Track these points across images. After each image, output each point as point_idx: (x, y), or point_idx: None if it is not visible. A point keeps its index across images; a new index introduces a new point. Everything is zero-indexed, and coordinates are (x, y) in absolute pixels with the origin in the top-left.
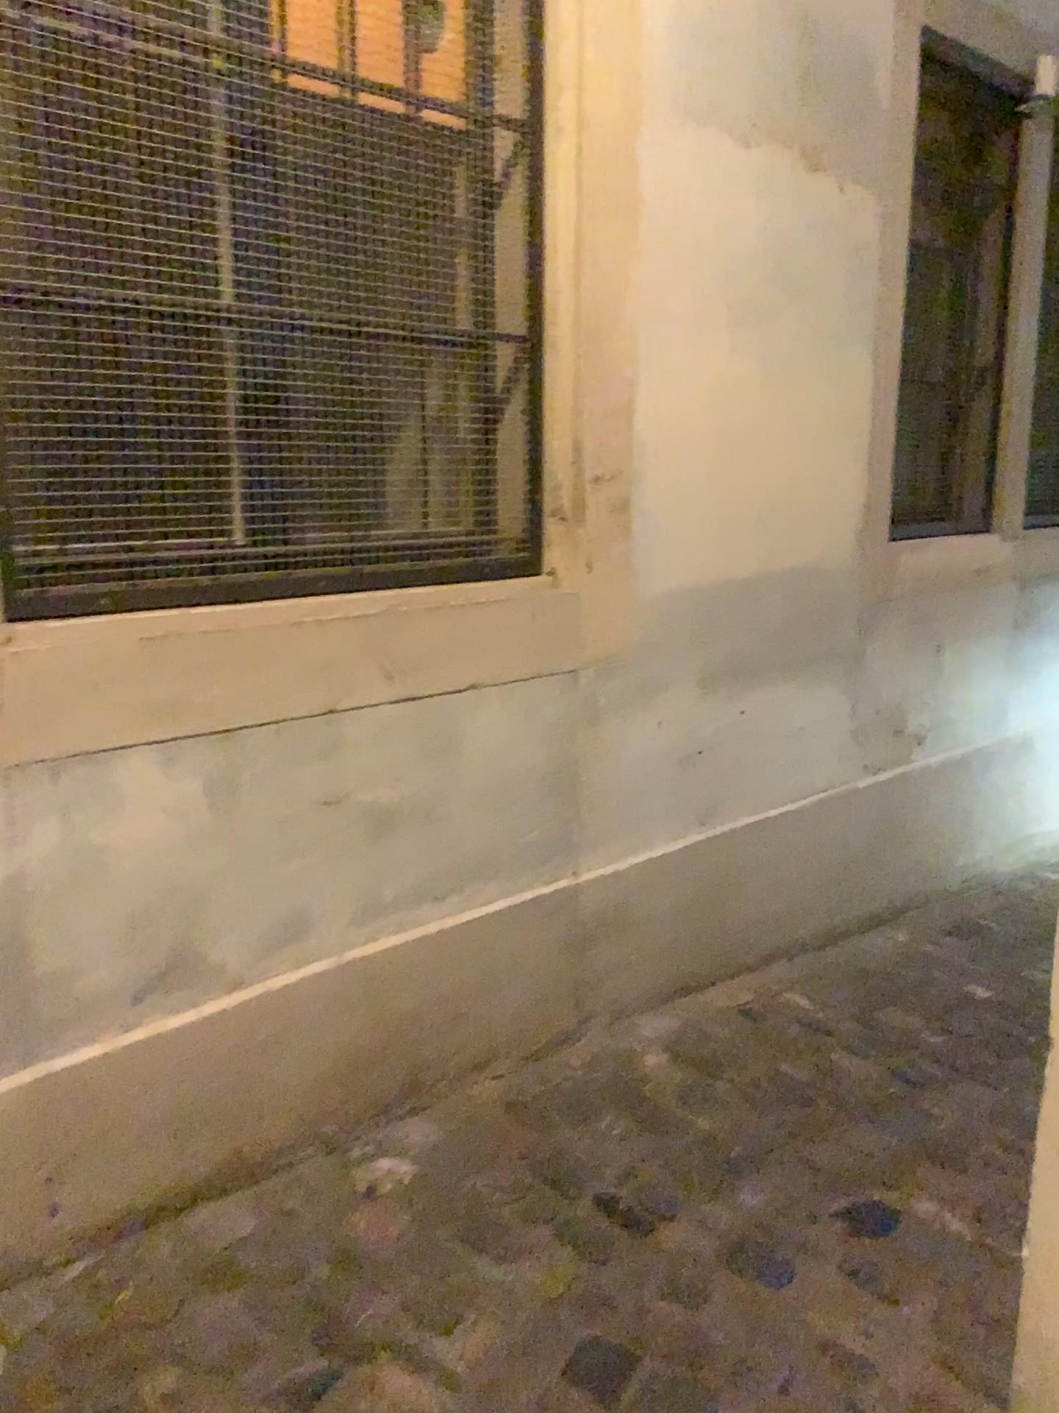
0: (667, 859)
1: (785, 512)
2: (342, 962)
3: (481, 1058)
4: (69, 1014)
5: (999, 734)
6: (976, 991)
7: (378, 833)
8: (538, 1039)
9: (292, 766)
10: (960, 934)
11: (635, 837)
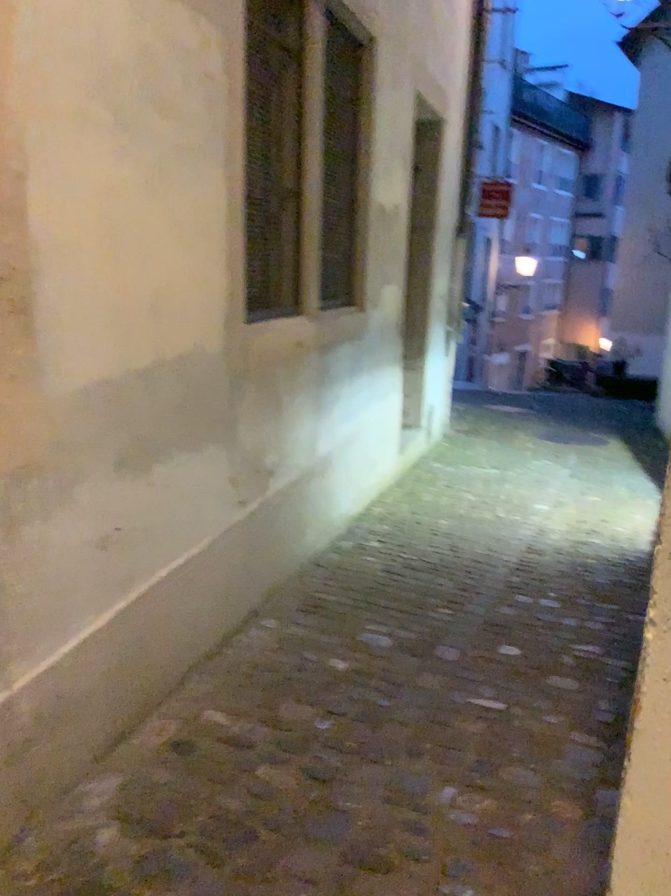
0: (102, 632)
1: (177, 307)
2: None
3: None
4: None
5: (317, 456)
6: (342, 667)
7: None
8: None
9: None
10: (316, 614)
11: (71, 624)
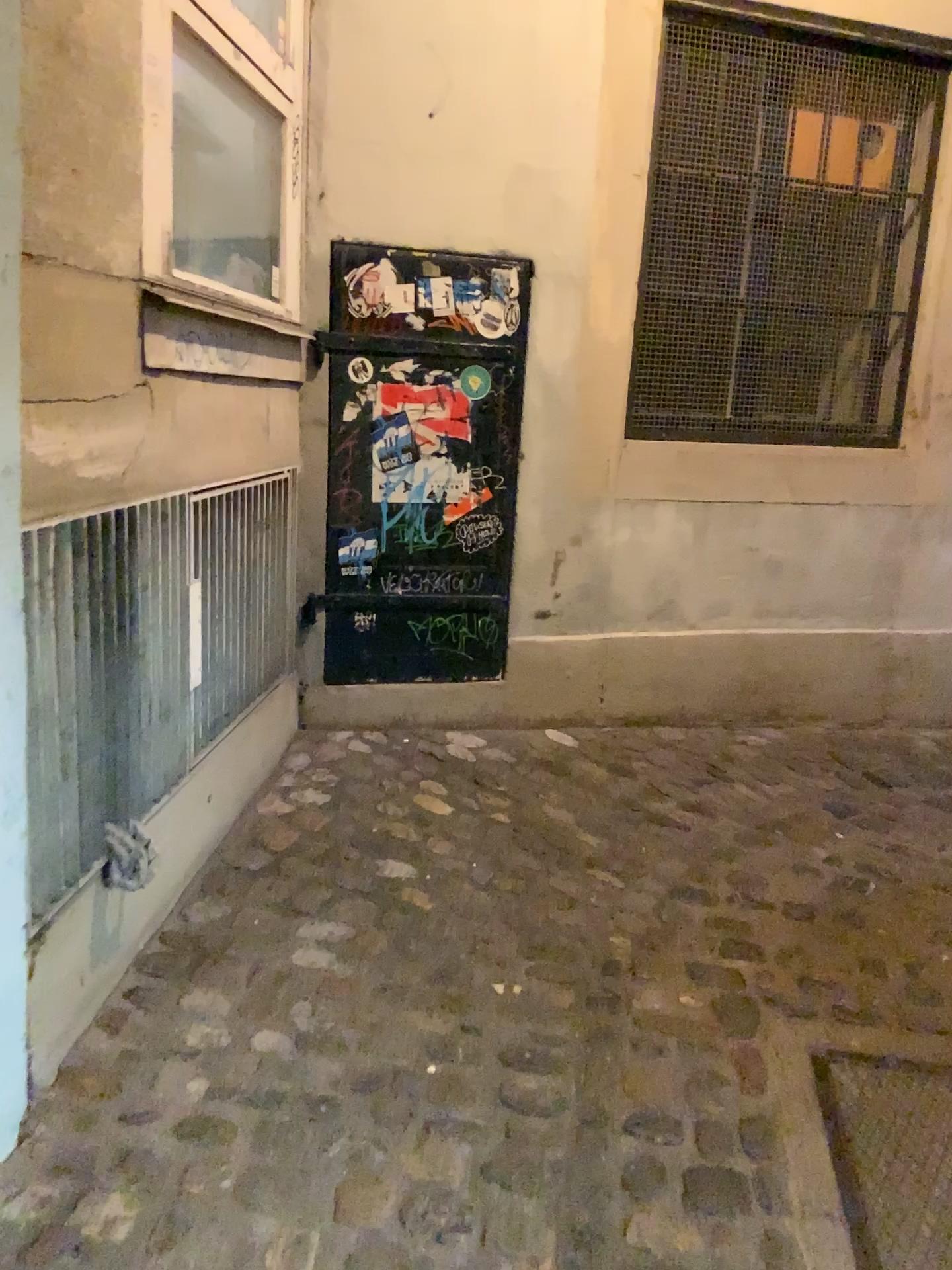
0: None
1: None
2: (747, 633)
3: (816, 714)
4: (622, 614)
5: None
6: None
7: (776, 572)
8: (854, 716)
9: (737, 525)
10: None
11: (937, 617)
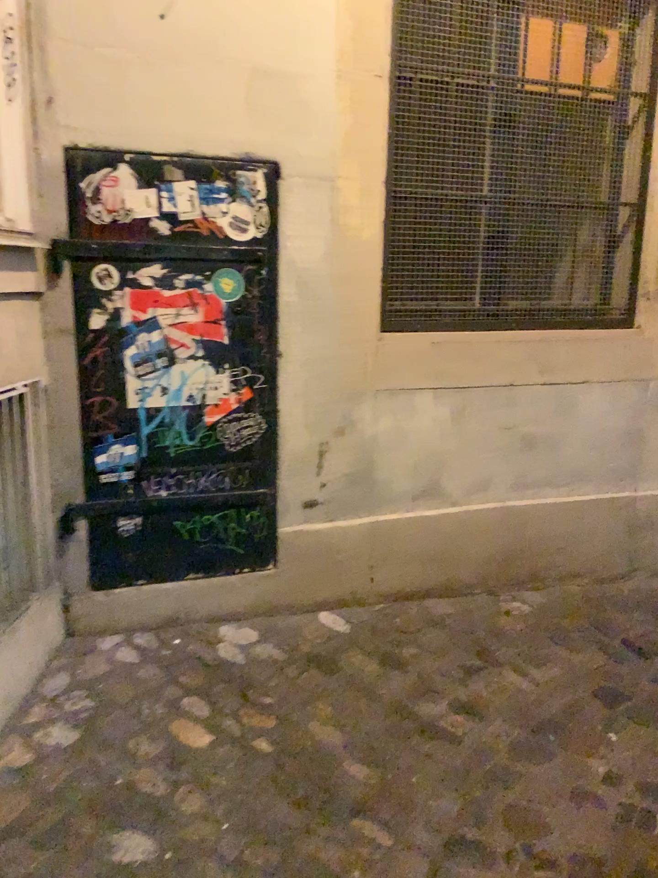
0: None
1: None
2: (505, 506)
3: (571, 573)
4: (387, 498)
5: None
6: None
7: (530, 448)
8: (605, 573)
9: (491, 408)
10: None
11: None
